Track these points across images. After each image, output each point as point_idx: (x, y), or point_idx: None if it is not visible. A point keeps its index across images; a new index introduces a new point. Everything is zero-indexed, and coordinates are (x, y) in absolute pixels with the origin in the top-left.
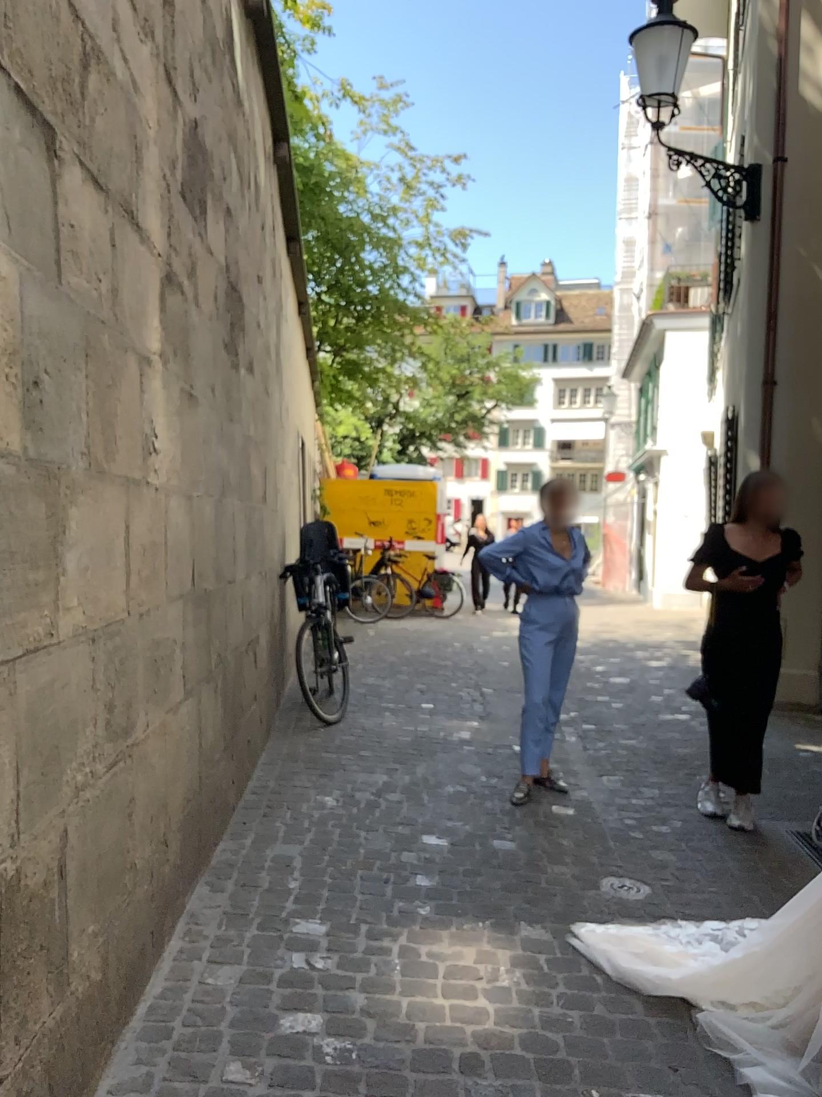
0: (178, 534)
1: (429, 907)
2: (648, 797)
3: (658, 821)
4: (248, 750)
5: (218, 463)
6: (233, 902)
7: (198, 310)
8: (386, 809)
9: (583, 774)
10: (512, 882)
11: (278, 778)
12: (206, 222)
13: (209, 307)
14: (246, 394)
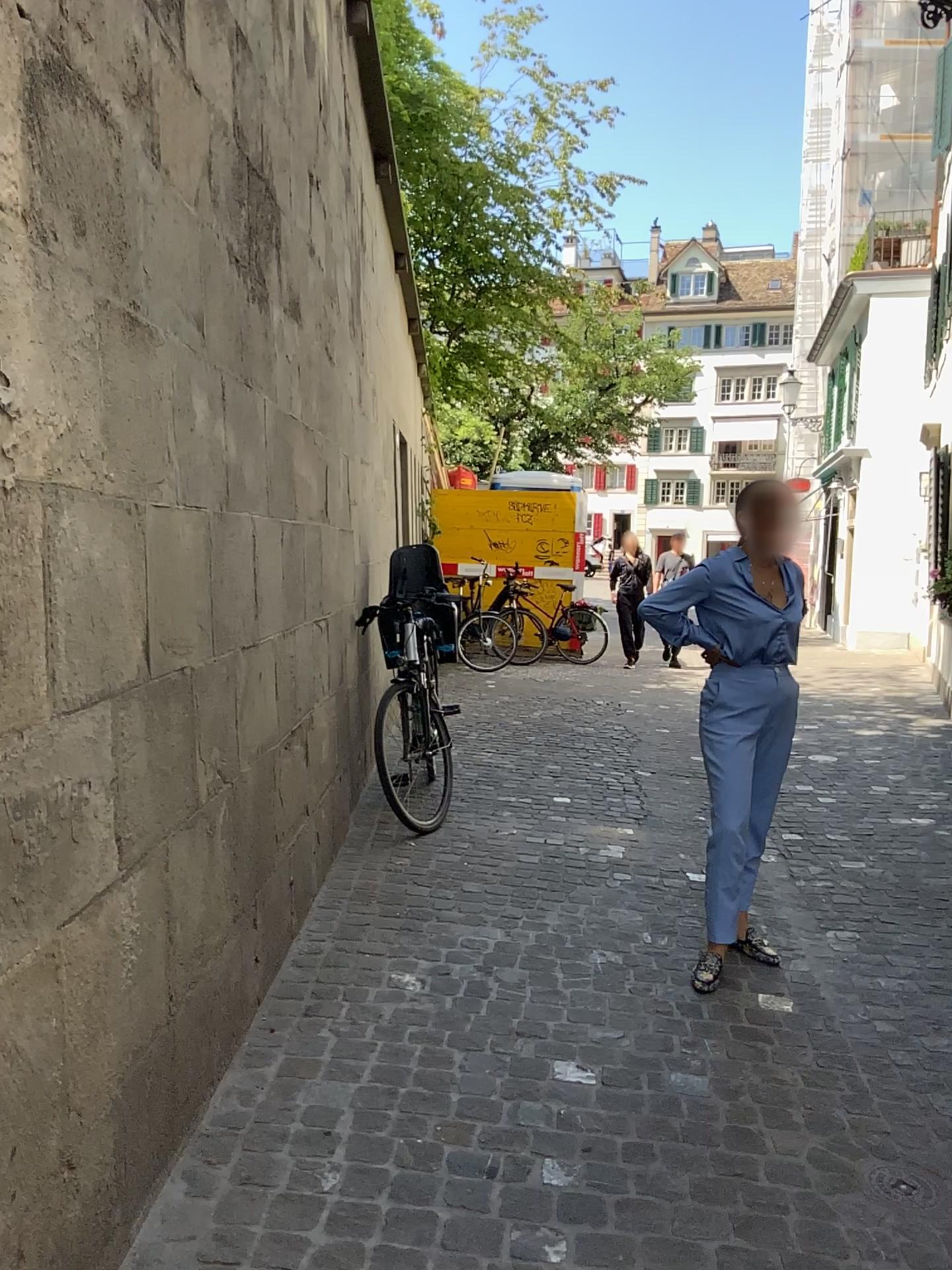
0: (94, 579)
1: (565, 1246)
2: (903, 976)
3: (930, 1026)
4: (292, 893)
5: (216, 453)
6: (216, 1233)
7: (160, 177)
8: (497, 1002)
9: (797, 928)
10: (708, 1177)
11: (336, 936)
12: (183, 29)
13: (189, 181)
14: (282, 348)
